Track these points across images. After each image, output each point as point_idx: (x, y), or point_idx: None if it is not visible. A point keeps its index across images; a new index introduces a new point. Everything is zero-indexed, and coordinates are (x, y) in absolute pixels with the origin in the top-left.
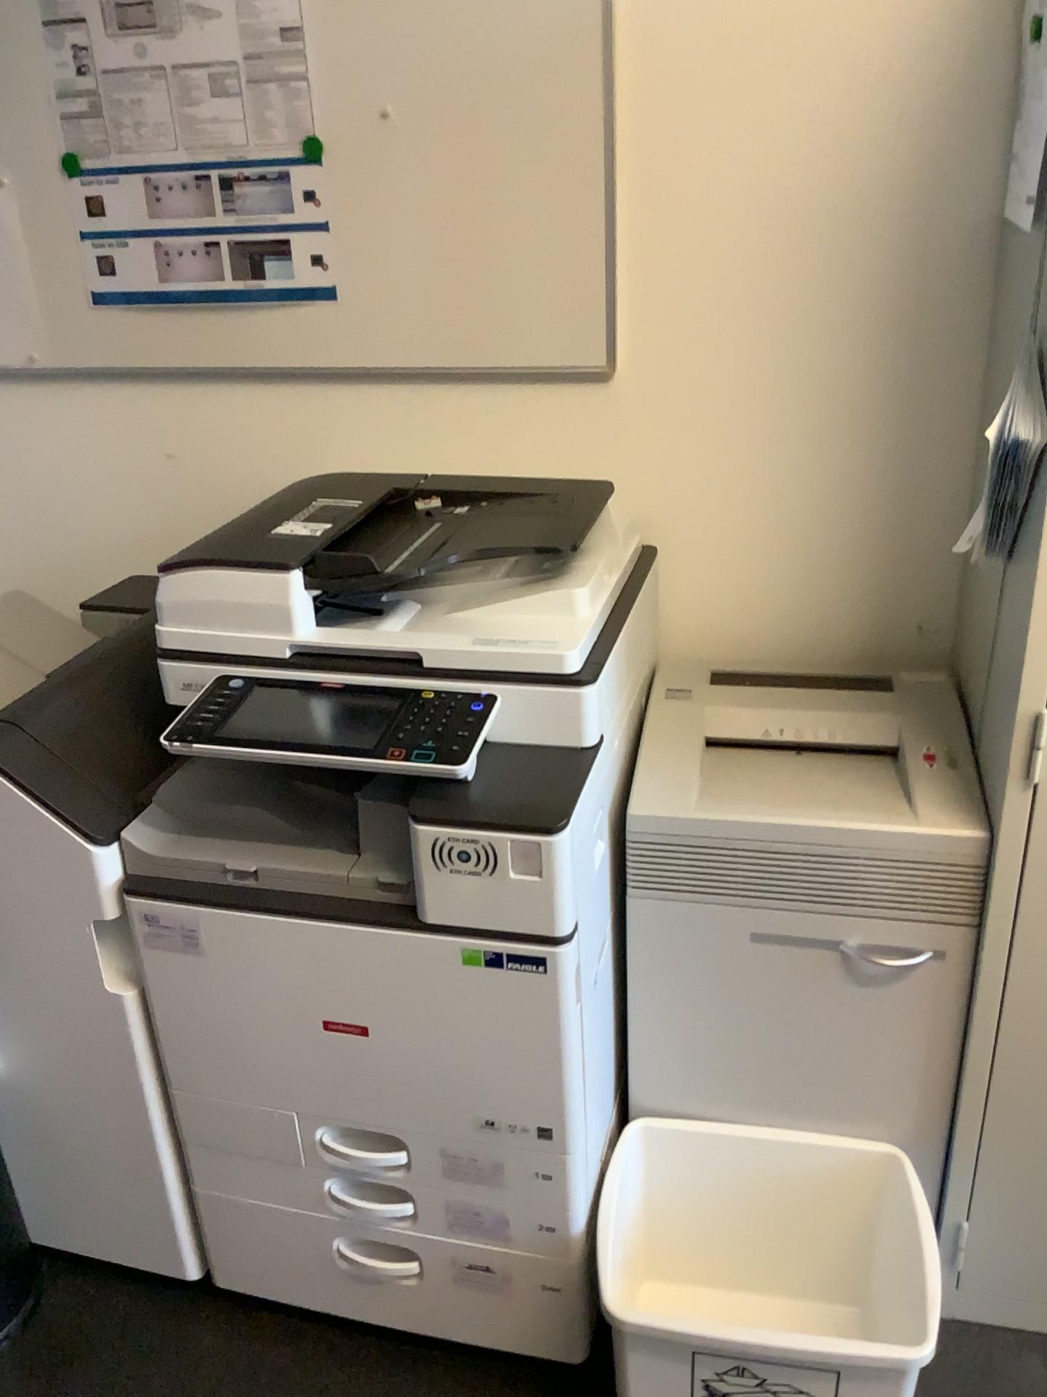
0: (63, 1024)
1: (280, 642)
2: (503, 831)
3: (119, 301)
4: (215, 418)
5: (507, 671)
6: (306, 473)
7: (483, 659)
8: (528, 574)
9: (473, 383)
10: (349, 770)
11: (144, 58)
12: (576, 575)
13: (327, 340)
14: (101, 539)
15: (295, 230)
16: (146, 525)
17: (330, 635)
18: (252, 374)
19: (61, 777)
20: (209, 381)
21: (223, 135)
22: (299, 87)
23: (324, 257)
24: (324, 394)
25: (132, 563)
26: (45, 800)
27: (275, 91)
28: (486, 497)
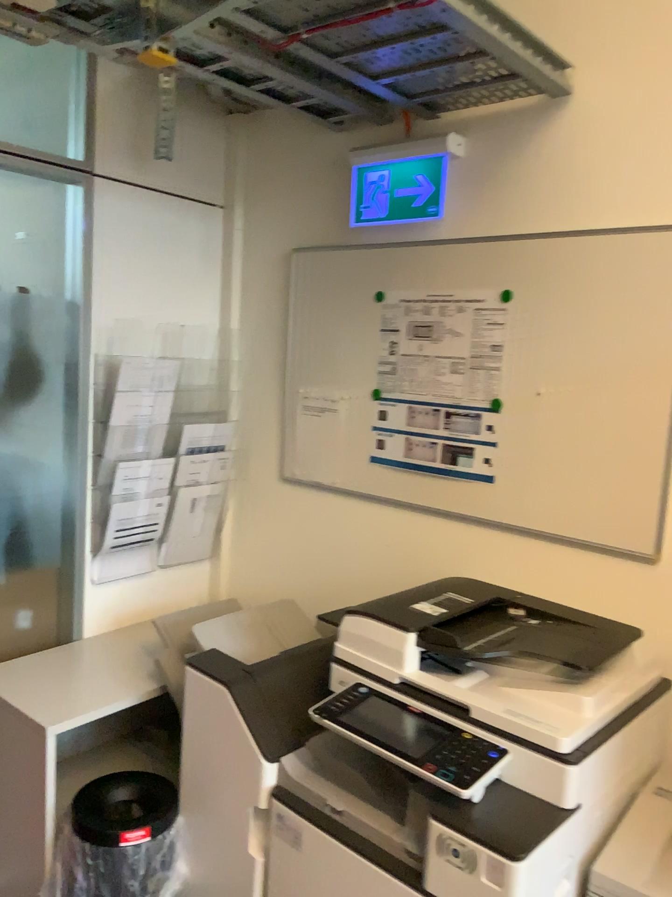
0: (224, 863)
1: (396, 674)
2: (484, 844)
3: (382, 463)
4: (416, 532)
5: (521, 737)
6: (457, 575)
7: (509, 724)
8: (562, 676)
9: (564, 546)
10: (405, 767)
11: (422, 351)
12: (593, 687)
13: (484, 504)
14: (343, 583)
15: (478, 443)
16: (368, 581)
17: (426, 678)
18: (440, 514)
19: (264, 714)
20: (417, 512)
21: (452, 391)
22: (495, 373)
23: (491, 460)
24: (477, 533)
25: (355, 600)
26: (252, 724)
27: (482, 374)
28: (551, 619)
